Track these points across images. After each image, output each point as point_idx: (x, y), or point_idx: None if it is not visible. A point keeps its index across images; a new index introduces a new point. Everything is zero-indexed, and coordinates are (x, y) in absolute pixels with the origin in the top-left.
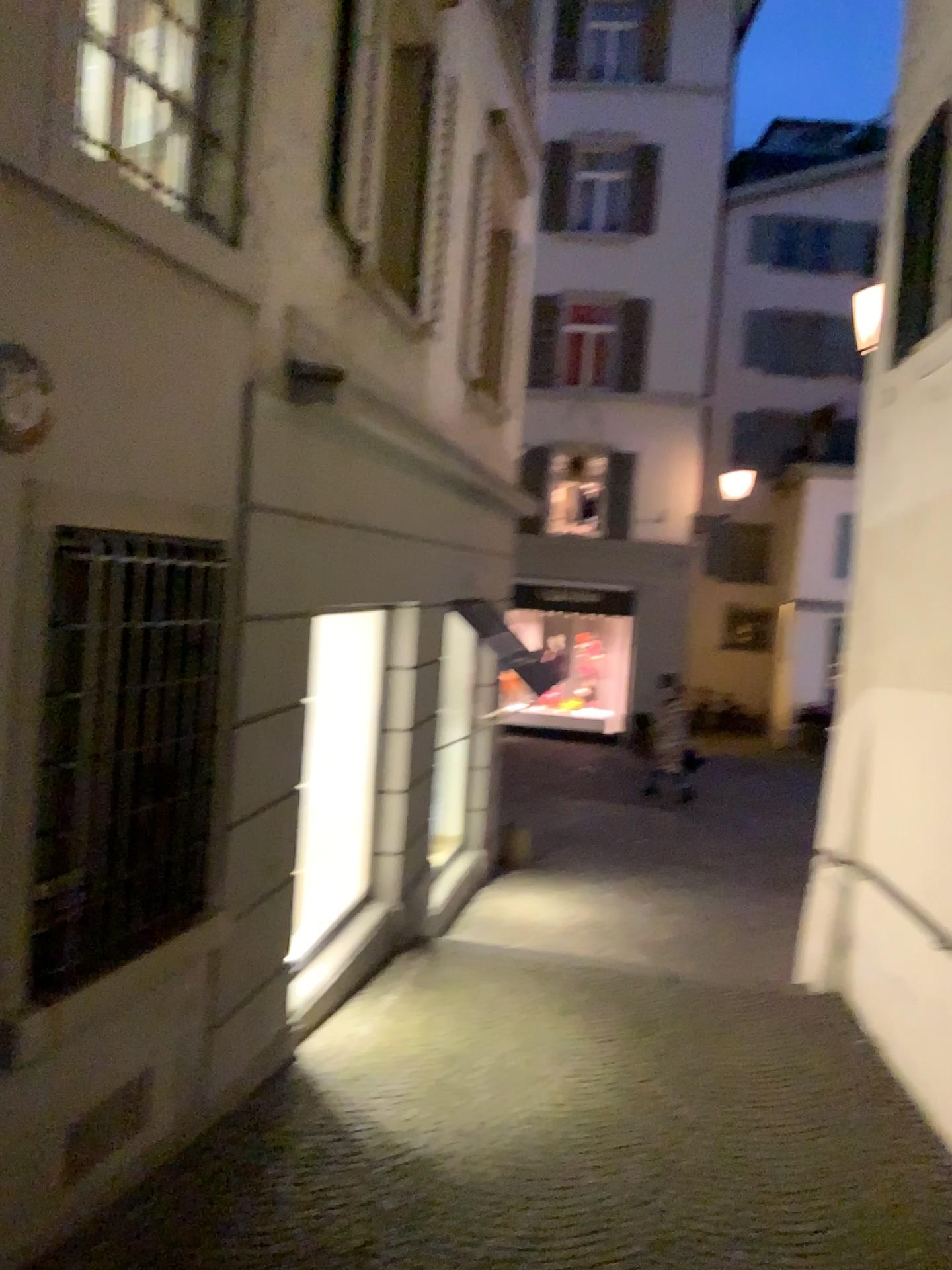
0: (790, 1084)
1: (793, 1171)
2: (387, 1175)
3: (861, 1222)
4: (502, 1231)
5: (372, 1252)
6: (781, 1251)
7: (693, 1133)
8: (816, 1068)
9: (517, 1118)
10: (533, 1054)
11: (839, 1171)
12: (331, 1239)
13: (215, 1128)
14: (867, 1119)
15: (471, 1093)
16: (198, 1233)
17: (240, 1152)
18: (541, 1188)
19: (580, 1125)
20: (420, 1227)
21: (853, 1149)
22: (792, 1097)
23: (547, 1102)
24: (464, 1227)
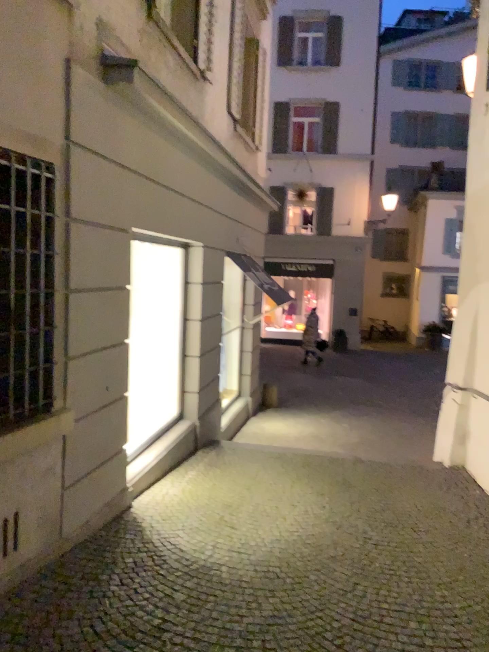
0: (433, 517)
1: (440, 569)
2: (181, 577)
3: (487, 600)
4: (253, 611)
5: (166, 627)
6: (437, 621)
7: (376, 547)
8: (449, 507)
9: (266, 540)
10: (277, 502)
11: (469, 568)
12: (139, 619)
13: (74, 549)
14: (483, 536)
15: (237, 526)
16: (50, 618)
17: (87, 564)
18: (280, 583)
19: (305, 543)
20: (199, 610)
21: (477, 555)
22: (435, 524)
23: (285, 530)
24: (229, 609)
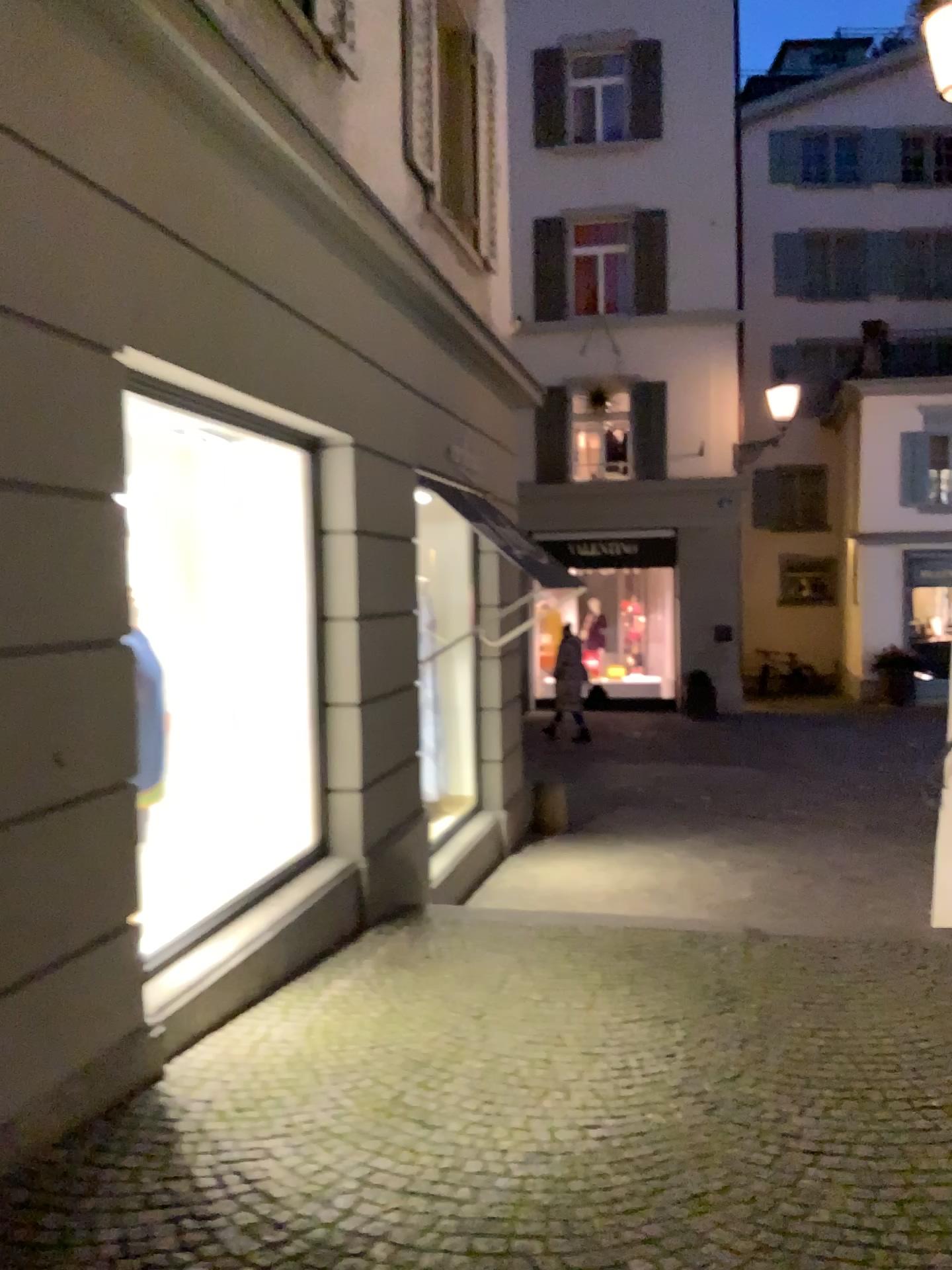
0: None
1: None
2: None
3: None
4: None
5: None
6: None
7: (817, 1163)
8: None
9: (510, 1156)
10: (546, 1049)
11: None
12: None
13: None
14: None
15: (436, 1118)
16: None
17: None
18: None
19: (618, 1161)
20: None
21: None
22: None
23: (564, 1124)
24: None
